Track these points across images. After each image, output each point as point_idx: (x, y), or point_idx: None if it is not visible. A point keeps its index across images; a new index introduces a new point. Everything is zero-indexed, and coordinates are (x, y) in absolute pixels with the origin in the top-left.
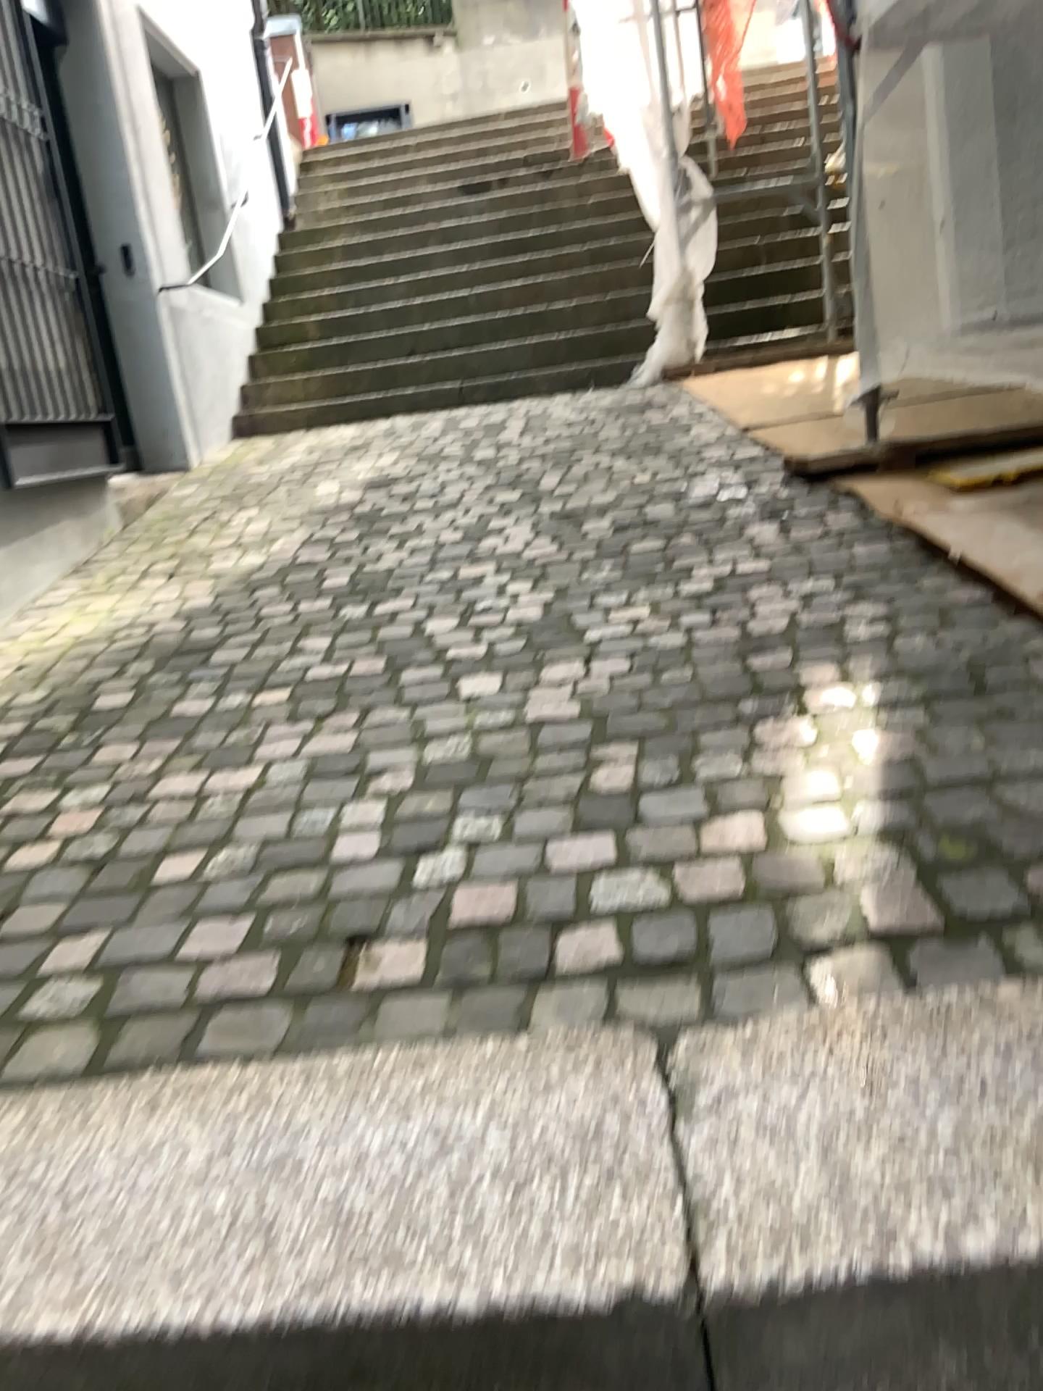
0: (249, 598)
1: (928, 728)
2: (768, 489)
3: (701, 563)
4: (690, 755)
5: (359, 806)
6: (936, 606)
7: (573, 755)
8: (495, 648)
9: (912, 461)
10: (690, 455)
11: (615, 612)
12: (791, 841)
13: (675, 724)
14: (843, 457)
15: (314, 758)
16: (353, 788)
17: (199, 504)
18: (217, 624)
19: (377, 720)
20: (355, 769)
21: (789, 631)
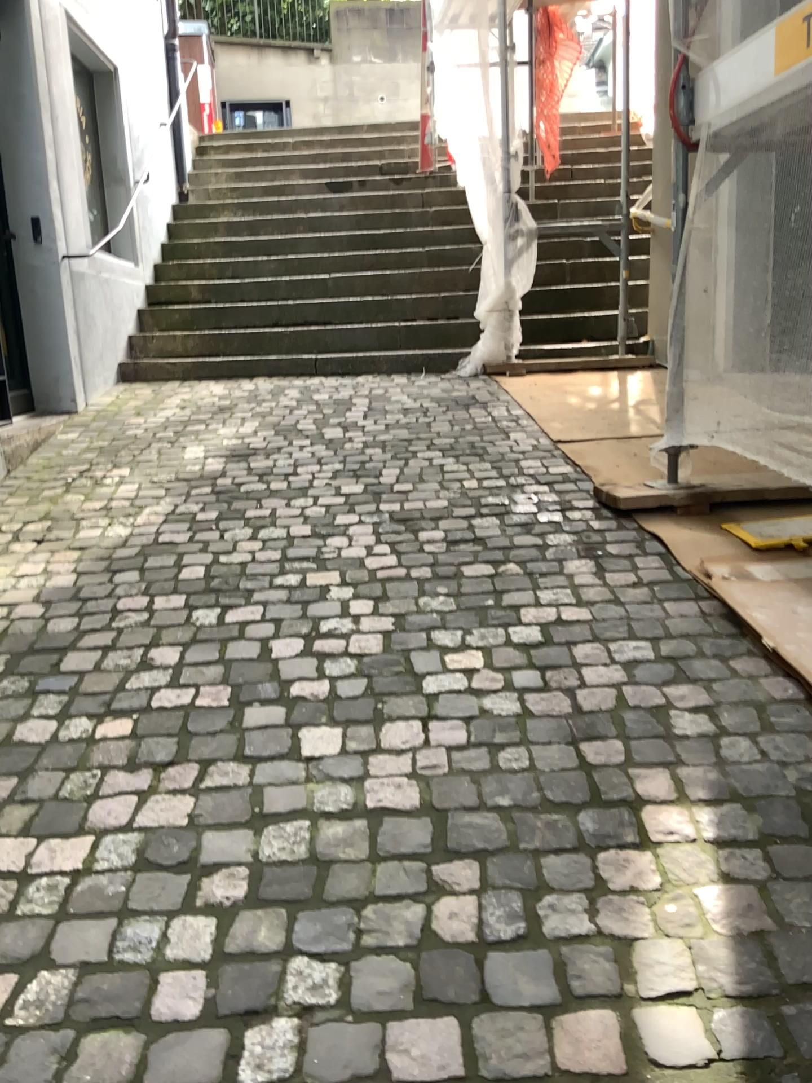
0: (108, 584)
1: (772, 885)
2: (581, 514)
3: (528, 604)
4: (535, 895)
5: (189, 924)
6: (753, 698)
7: (415, 876)
8: (337, 692)
9: (709, 507)
10: (512, 464)
11: (450, 656)
12: (651, 1065)
13: (516, 839)
14: (647, 492)
15: (150, 834)
16: (185, 892)
17: (79, 456)
18: (75, 617)
19: (216, 781)
20: (190, 858)
21: (616, 708)
